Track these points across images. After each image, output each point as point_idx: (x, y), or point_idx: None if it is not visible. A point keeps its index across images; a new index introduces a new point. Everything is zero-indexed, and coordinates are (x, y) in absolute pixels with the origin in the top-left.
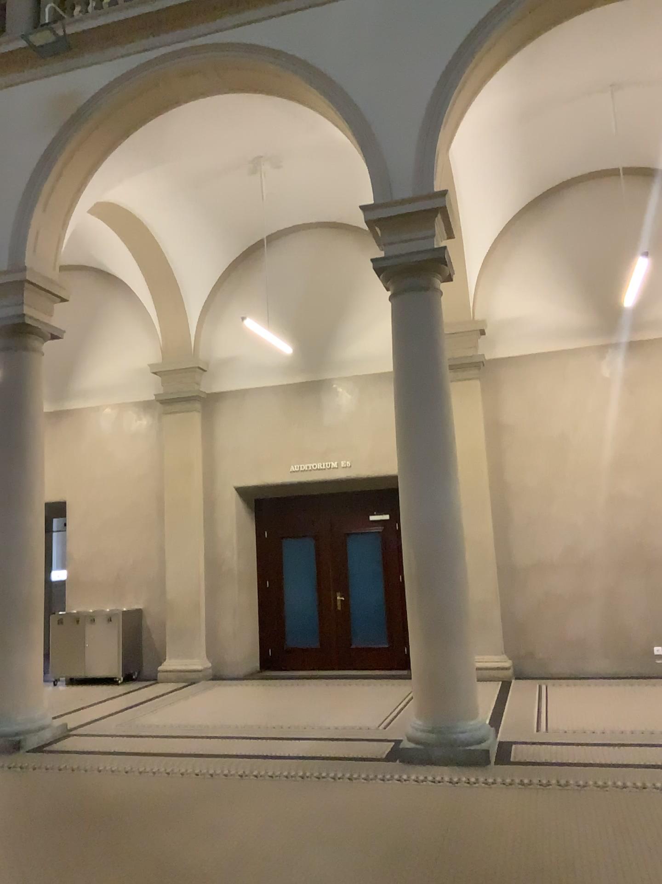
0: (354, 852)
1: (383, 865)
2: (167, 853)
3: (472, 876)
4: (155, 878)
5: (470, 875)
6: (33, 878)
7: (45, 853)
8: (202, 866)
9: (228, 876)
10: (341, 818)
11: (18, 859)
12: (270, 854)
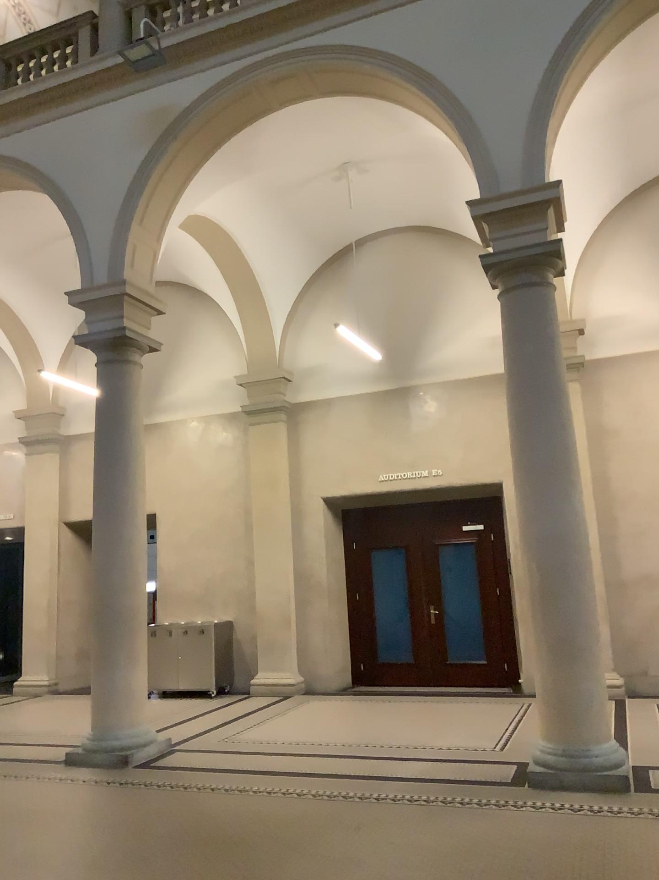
0: None
1: None
2: None
3: None
4: None
5: None
6: None
7: None
8: None
9: None
10: (491, 850)
11: None
12: None
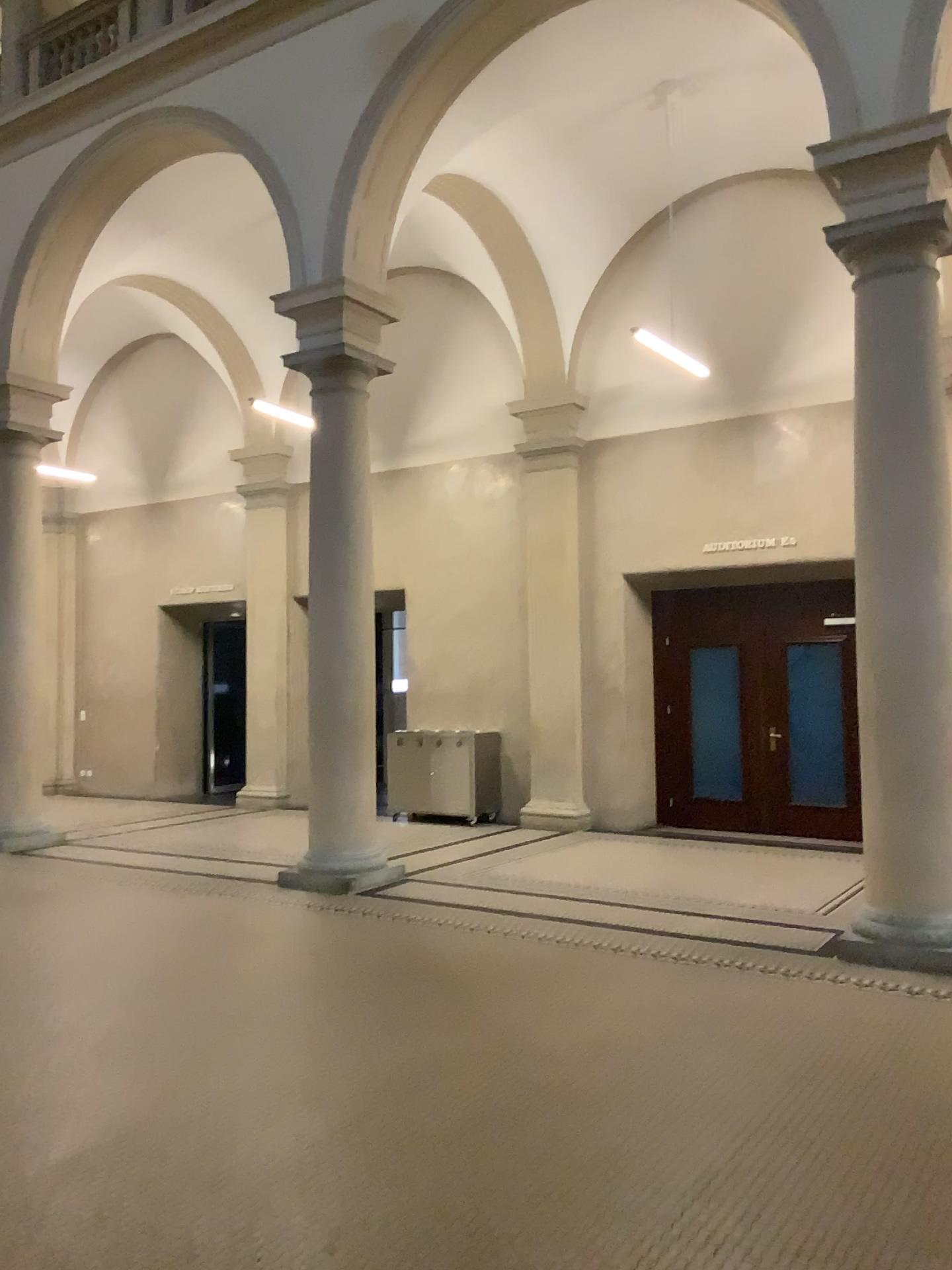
0: (761, 1060)
1: (798, 1081)
2: (517, 1029)
3: (925, 1112)
4: (502, 1055)
5: (922, 1110)
6: (361, 1034)
7: (374, 1010)
8: (559, 1050)
9: (592, 1065)
10: (746, 1017)
11: (344, 1013)
12: (648, 1048)
